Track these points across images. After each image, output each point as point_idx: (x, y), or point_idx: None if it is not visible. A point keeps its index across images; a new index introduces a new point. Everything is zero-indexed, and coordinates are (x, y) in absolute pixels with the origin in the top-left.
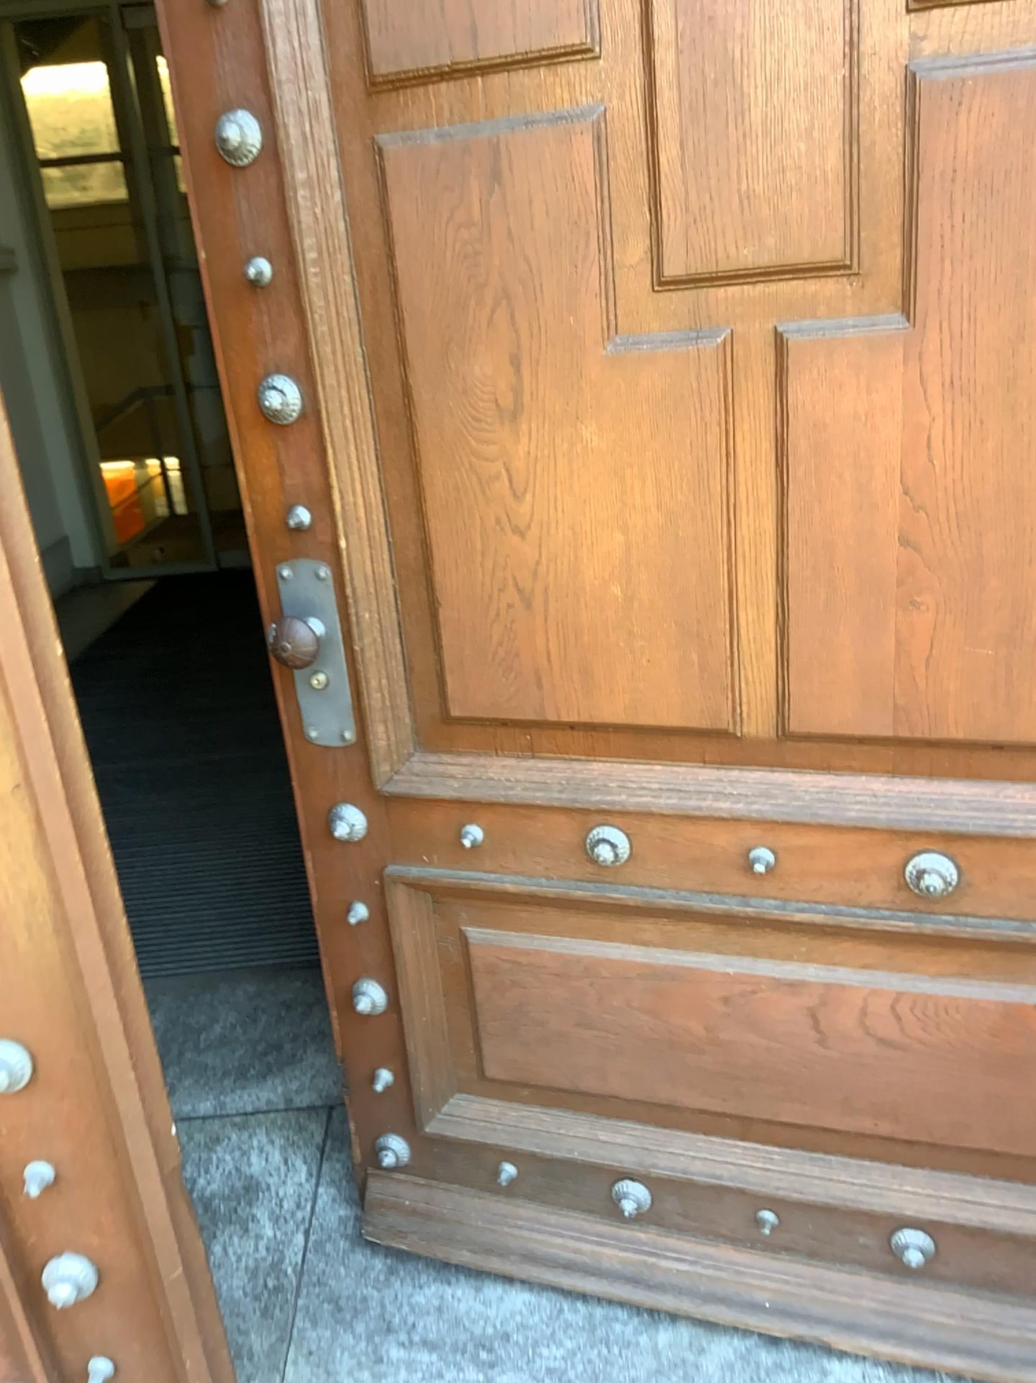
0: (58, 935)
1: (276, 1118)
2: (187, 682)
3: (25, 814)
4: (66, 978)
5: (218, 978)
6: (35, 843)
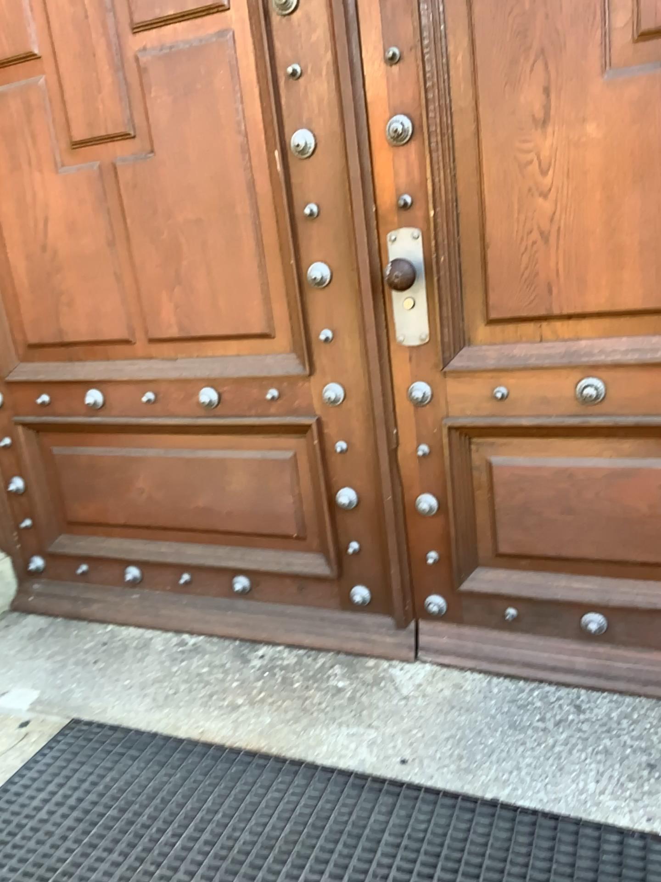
0: (351, 333)
1: None
2: None
3: (344, 280)
4: (352, 354)
5: None
6: (346, 292)
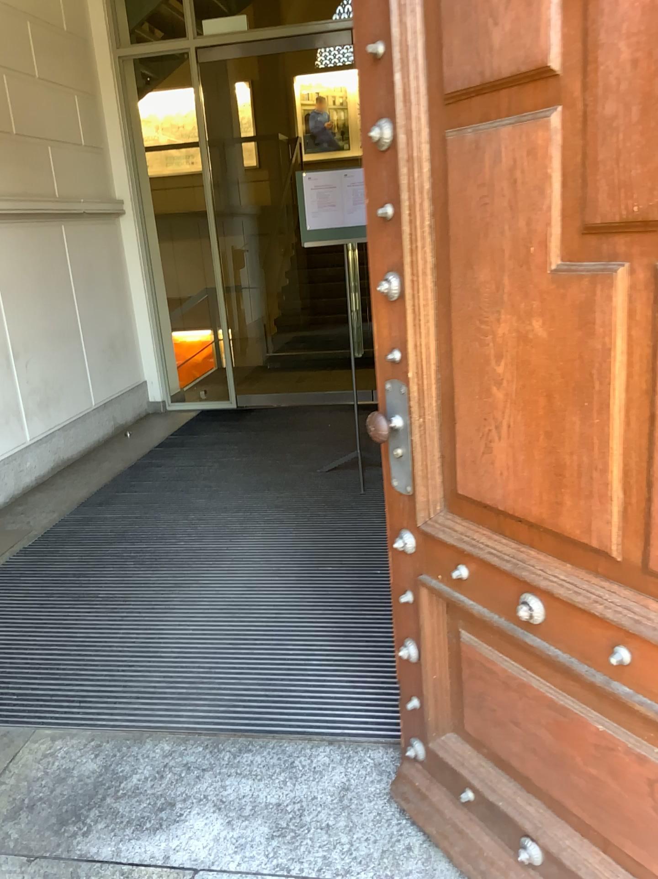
0: None
1: (154, 878)
2: (195, 488)
3: None
4: None
5: (148, 735)
6: None
